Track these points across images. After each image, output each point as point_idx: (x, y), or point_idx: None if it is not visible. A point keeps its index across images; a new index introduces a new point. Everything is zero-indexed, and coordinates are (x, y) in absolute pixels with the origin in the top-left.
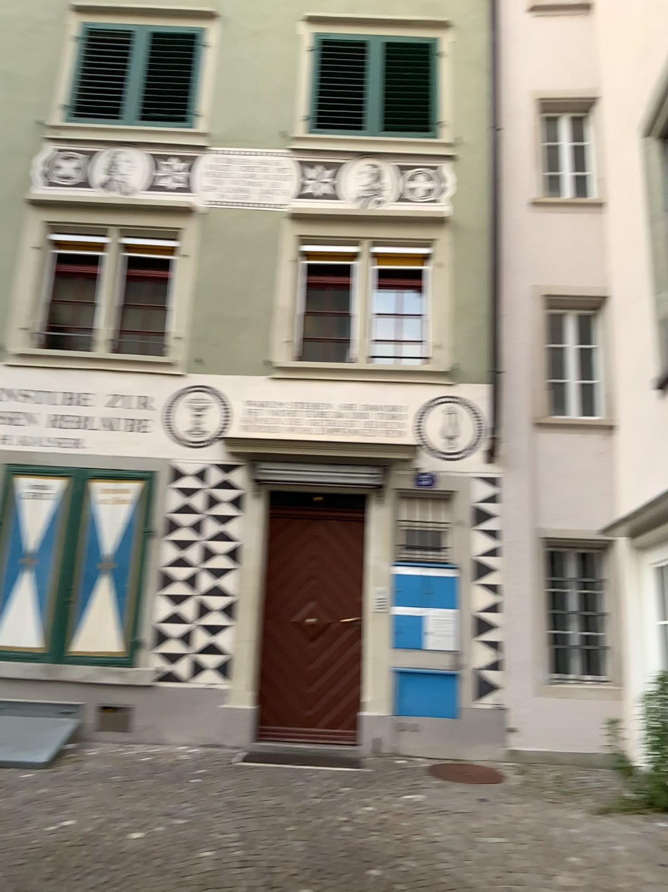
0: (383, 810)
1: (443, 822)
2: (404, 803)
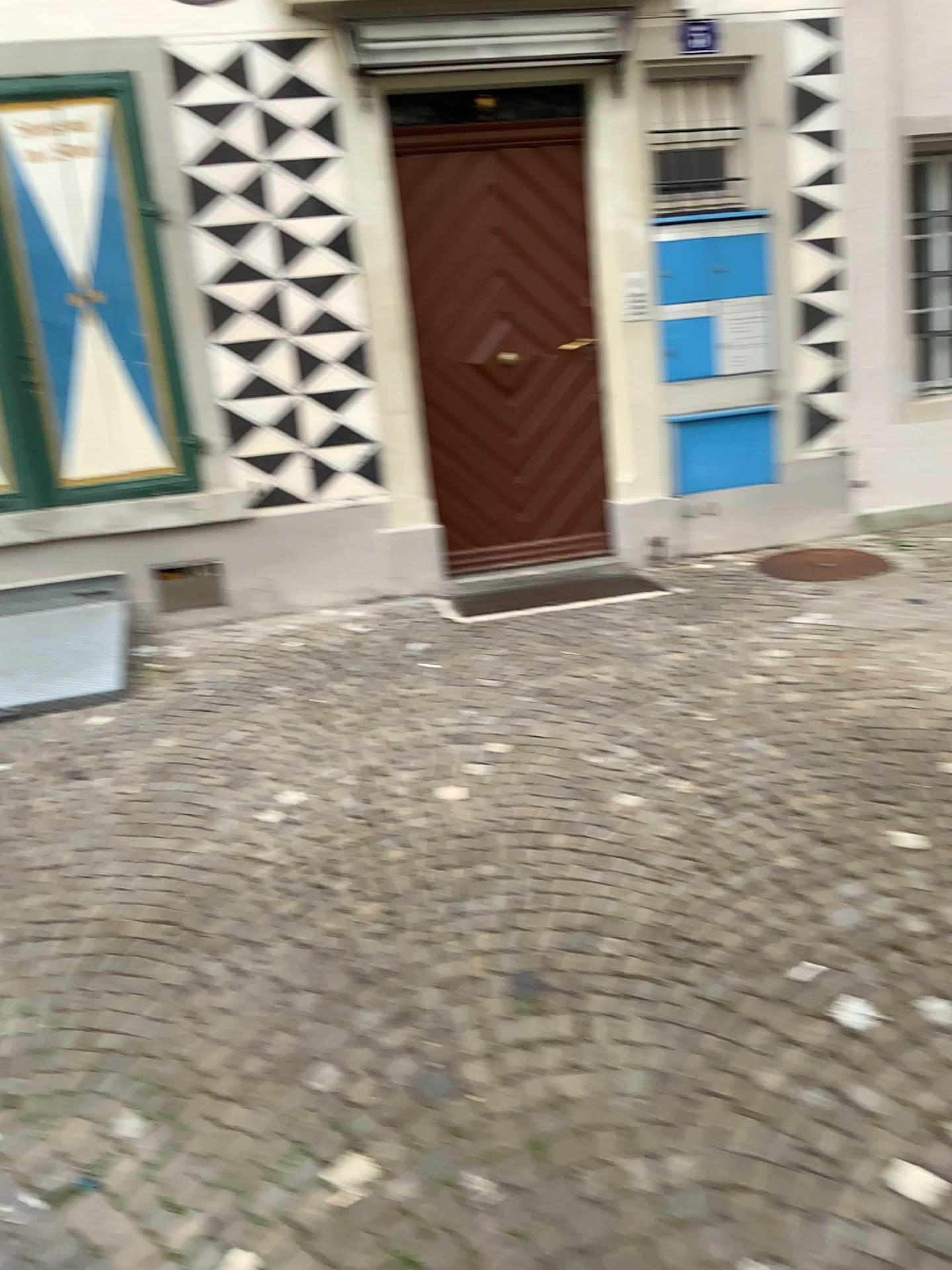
0: (809, 650)
1: (920, 647)
2: (819, 630)
